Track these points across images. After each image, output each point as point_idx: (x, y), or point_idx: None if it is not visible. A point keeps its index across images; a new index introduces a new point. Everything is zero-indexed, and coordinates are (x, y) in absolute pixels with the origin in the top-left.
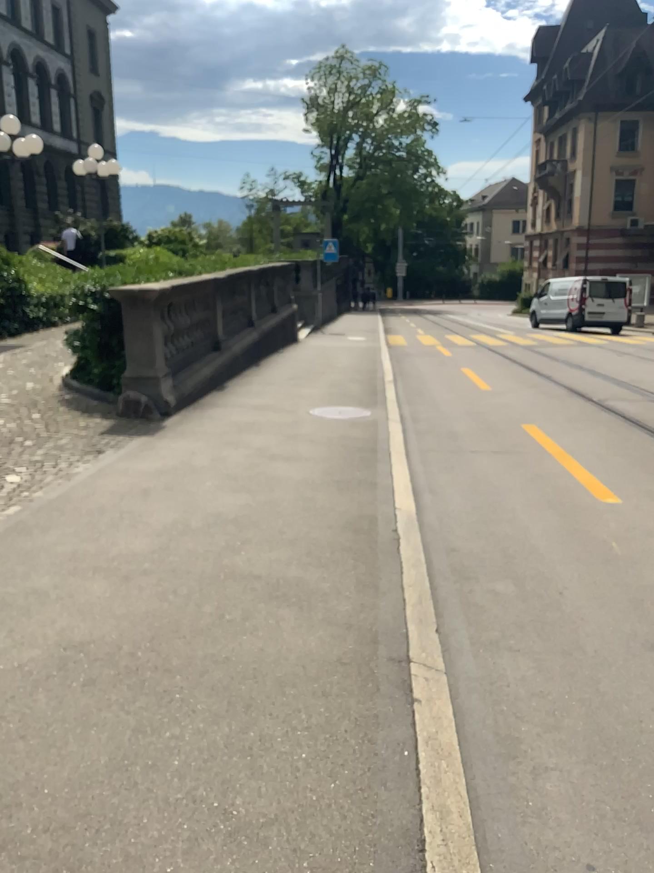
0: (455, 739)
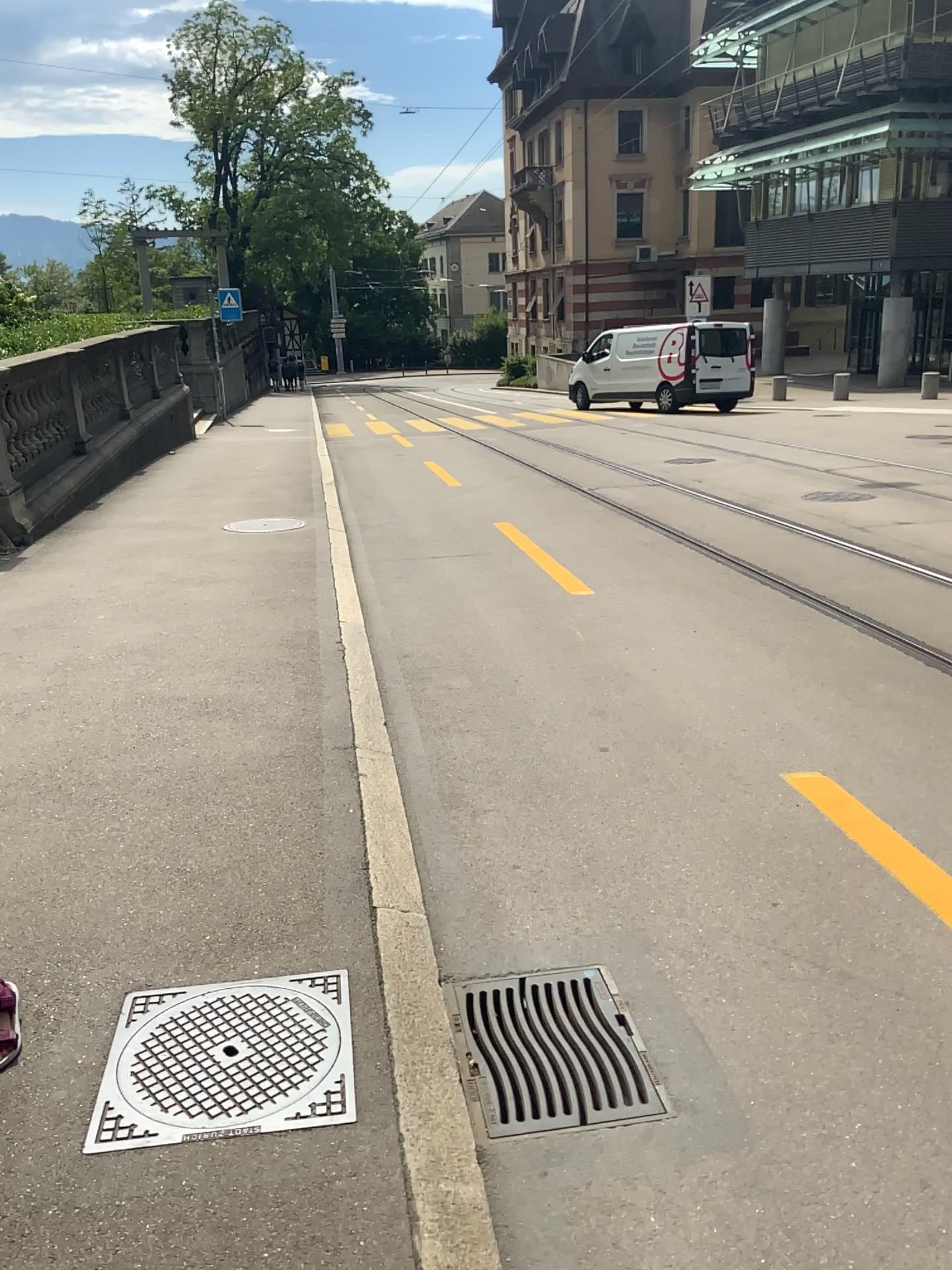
0: (397, 792)
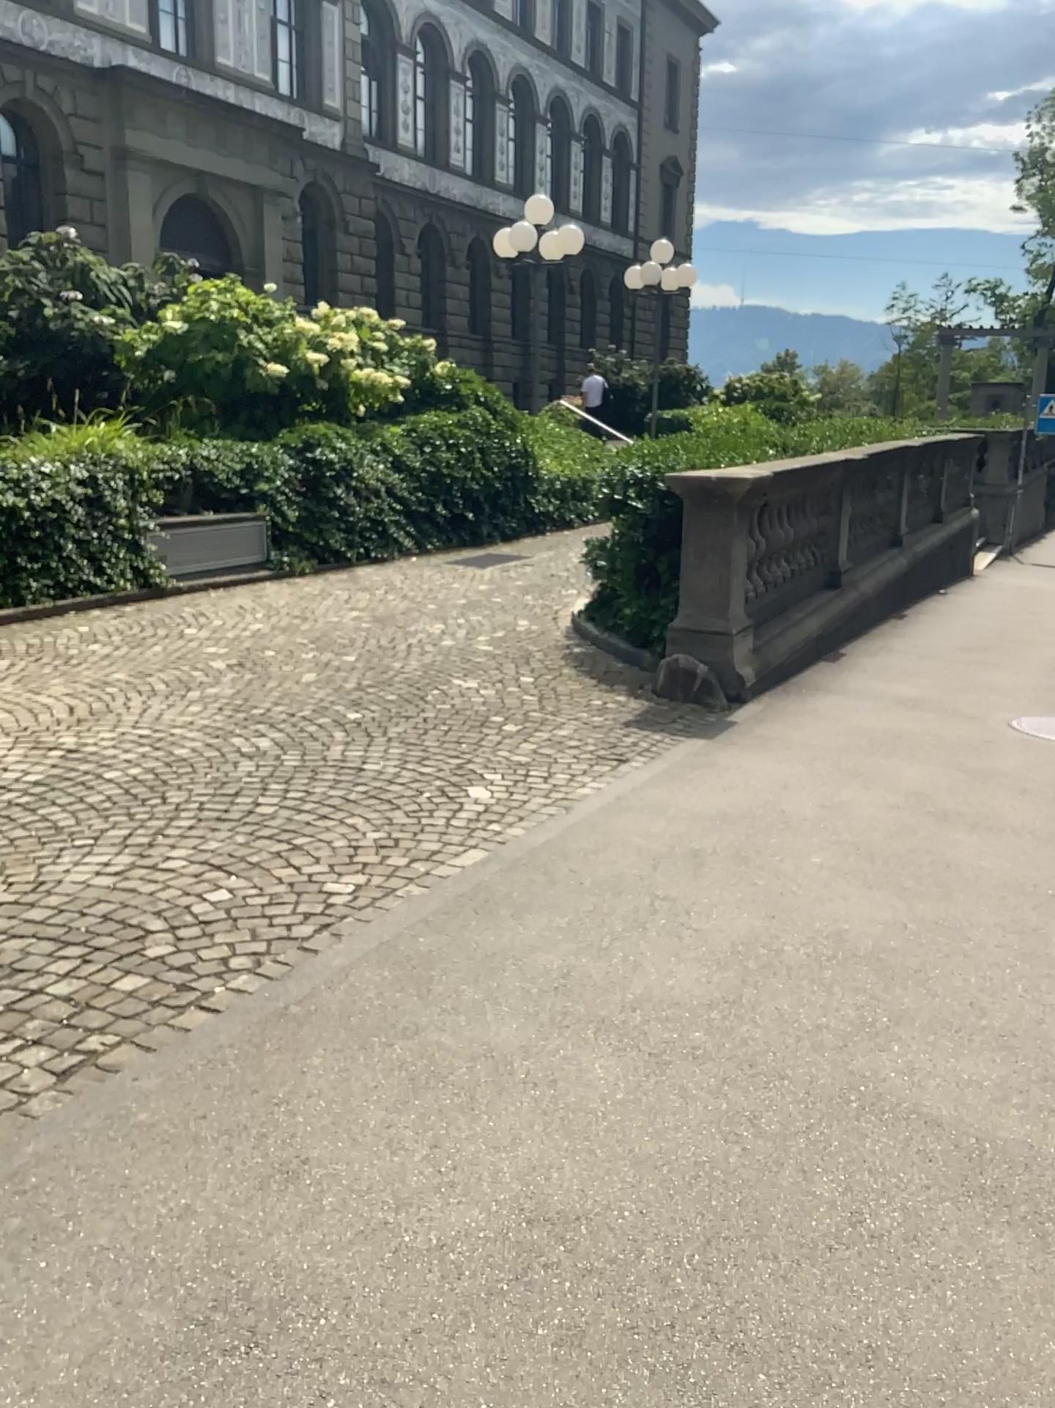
0: None
